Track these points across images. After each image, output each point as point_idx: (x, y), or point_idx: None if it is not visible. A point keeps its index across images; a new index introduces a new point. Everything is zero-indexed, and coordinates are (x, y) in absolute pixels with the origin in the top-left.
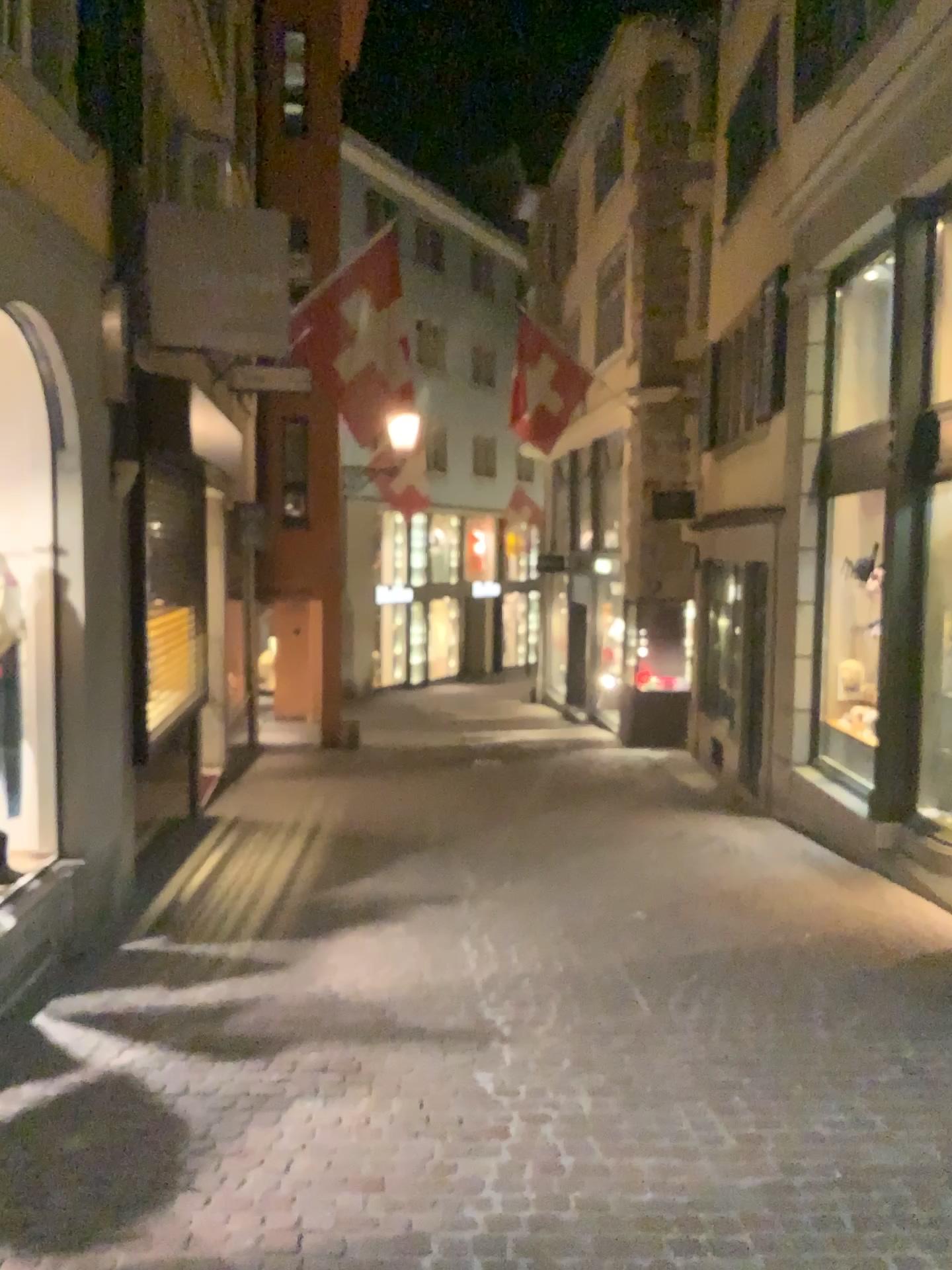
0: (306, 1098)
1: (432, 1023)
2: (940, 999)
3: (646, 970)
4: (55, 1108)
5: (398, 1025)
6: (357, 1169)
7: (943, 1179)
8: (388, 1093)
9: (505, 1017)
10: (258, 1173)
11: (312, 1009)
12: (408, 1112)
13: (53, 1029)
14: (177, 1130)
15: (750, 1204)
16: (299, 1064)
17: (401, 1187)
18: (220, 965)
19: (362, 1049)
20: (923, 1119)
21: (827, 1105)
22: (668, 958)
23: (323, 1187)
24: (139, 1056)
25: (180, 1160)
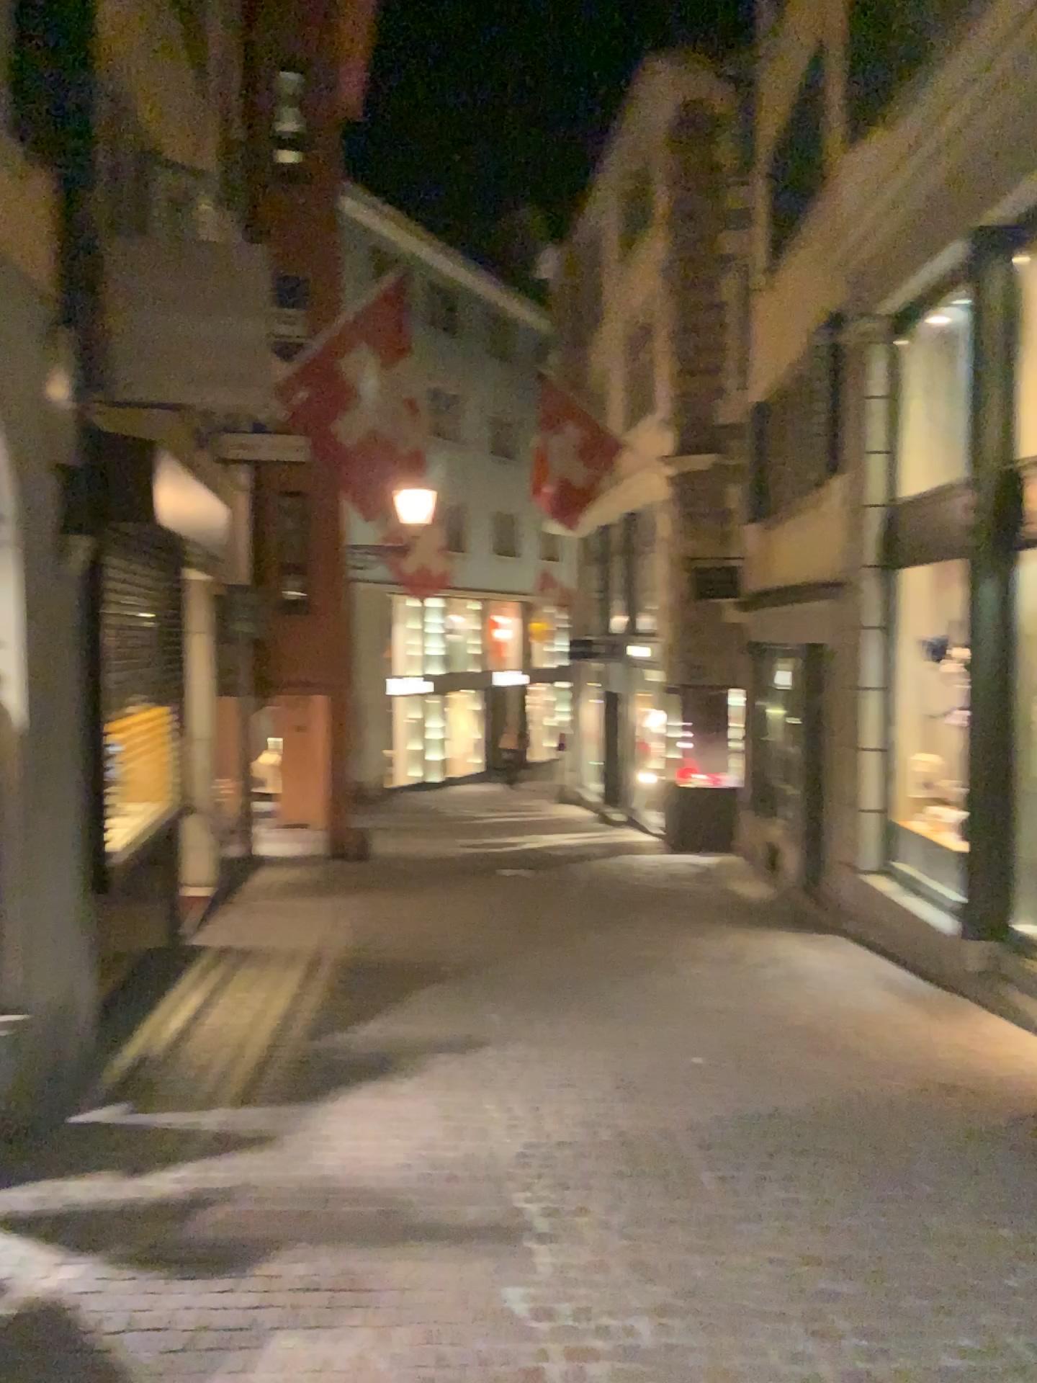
0: (286, 1334)
1: (448, 1218)
2: None
3: (707, 1136)
4: None
5: (407, 1221)
6: None
7: None
8: (390, 1323)
9: (538, 1207)
10: None
11: (300, 1201)
12: (416, 1352)
13: None
14: None
15: None
16: (280, 1283)
17: None
18: (191, 1143)
19: (360, 1258)
20: None
21: (944, 1323)
22: (732, 1119)
23: None
24: (79, 1276)
25: None
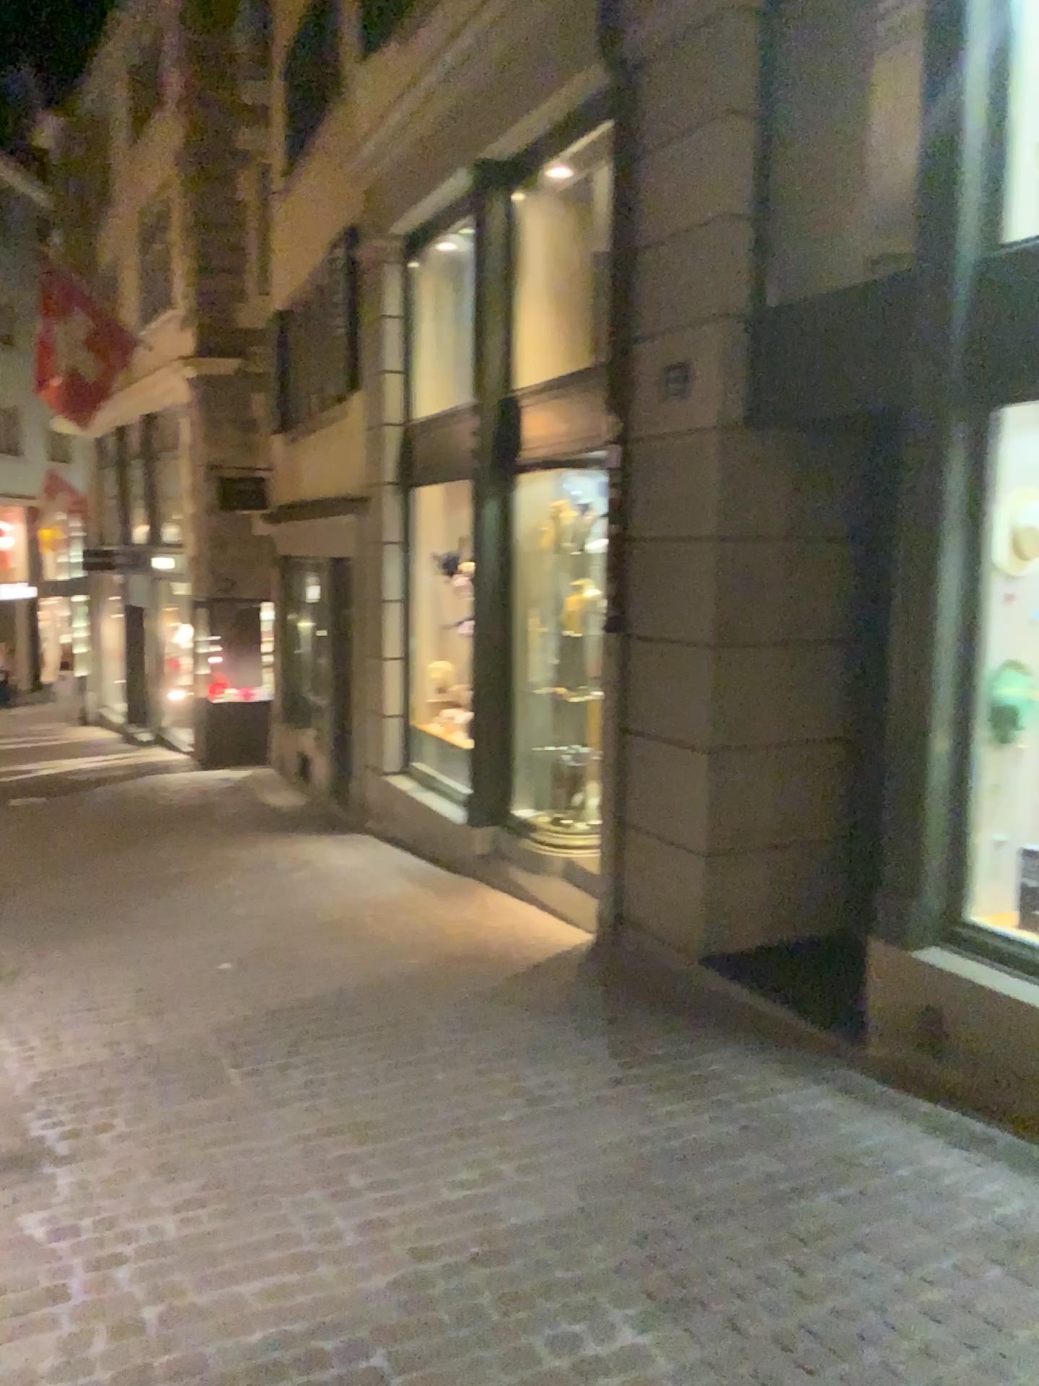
0: None
1: None
2: (551, 1016)
3: (236, 1039)
4: None
5: None
6: None
7: (574, 1228)
8: None
9: (59, 1136)
10: None
11: None
12: None
13: None
14: None
15: (374, 1318)
16: None
17: None
18: None
19: None
20: (548, 1160)
21: (449, 1167)
22: (261, 1019)
23: None
24: None
25: None
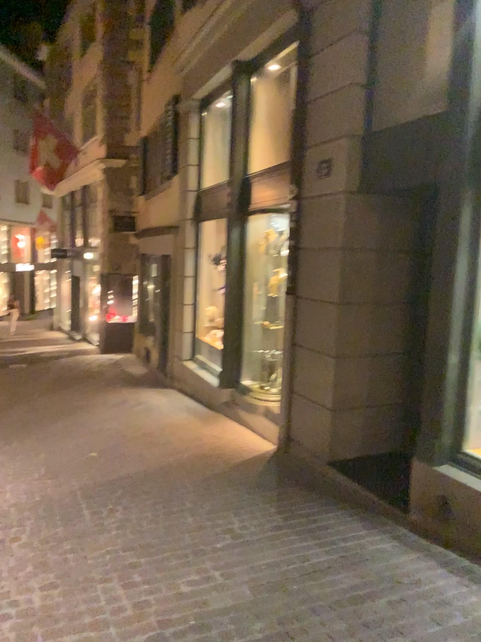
0: None
1: None
2: (250, 488)
3: (90, 492)
4: None
5: None
6: None
7: (249, 609)
8: None
9: None
10: None
11: None
12: None
13: None
14: None
15: None
16: None
17: None
18: None
19: None
20: (239, 569)
21: (187, 570)
22: (104, 482)
23: None
24: None
25: None
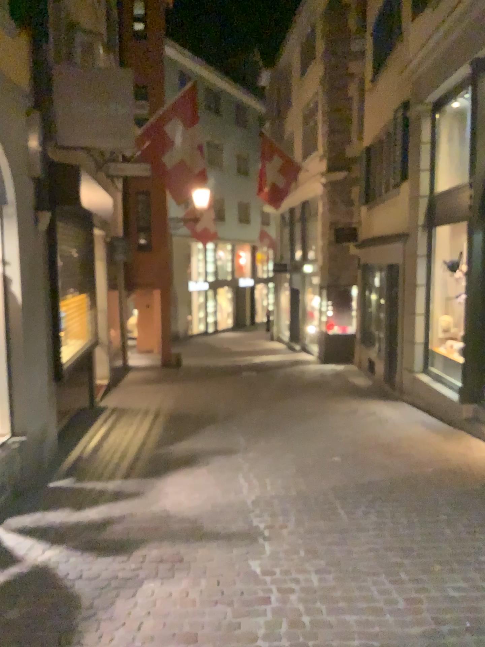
0: (149, 581)
1: (223, 529)
2: None
3: (343, 493)
4: (0, 592)
5: (204, 531)
6: (179, 629)
7: None
8: (198, 577)
9: (265, 525)
10: (119, 634)
11: (154, 522)
12: (210, 589)
13: (3, 539)
14: (72, 605)
15: None
16: (146, 558)
17: (206, 642)
18: (102, 495)
19: (183, 547)
20: None
21: (456, 578)
22: (355, 485)
23: (159, 643)
24: (53, 555)
25: (72, 626)
